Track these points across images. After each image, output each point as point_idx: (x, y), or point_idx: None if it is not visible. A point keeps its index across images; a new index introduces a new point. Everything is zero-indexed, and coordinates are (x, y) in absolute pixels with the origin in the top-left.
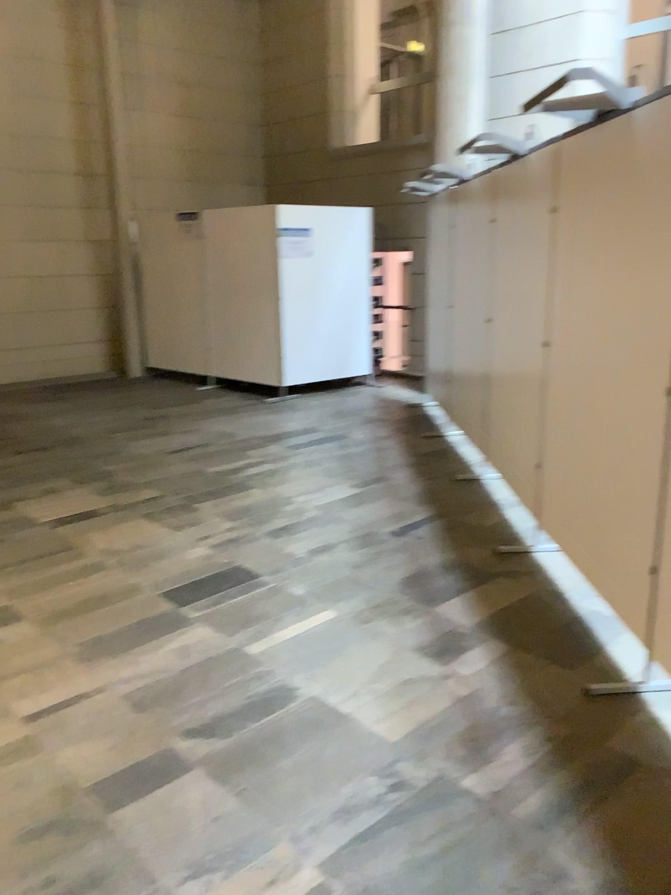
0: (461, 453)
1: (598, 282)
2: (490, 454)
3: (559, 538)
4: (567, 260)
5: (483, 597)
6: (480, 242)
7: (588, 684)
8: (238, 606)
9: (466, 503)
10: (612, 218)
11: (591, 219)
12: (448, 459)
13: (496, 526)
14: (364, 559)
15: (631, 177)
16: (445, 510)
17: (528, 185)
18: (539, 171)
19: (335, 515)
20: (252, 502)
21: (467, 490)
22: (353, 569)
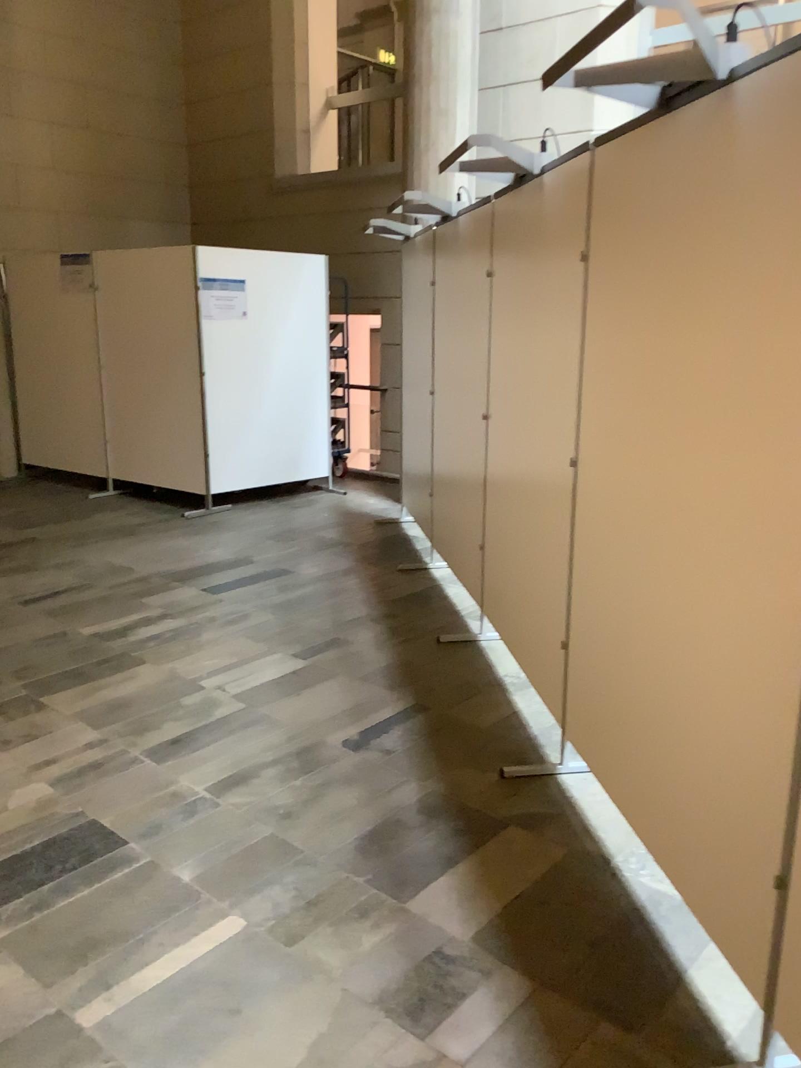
0: (443, 597)
1: (667, 376)
2: (484, 607)
3: (593, 765)
4: (609, 337)
5: (478, 871)
6: (471, 303)
7: (659, 1066)
8: (72, 906)
9: (452, 683)
10: (695, 271)
11: (654, 273)
12: (426, 606)
13: (495, 724)
14: (294, 792)
15: (734, 201)
16: (420, 696)
17: (545, 220)
18: (564, 197)
19: (256, 708)
20: (132, 685)
21: (453, 659)
22: (275, 814)
